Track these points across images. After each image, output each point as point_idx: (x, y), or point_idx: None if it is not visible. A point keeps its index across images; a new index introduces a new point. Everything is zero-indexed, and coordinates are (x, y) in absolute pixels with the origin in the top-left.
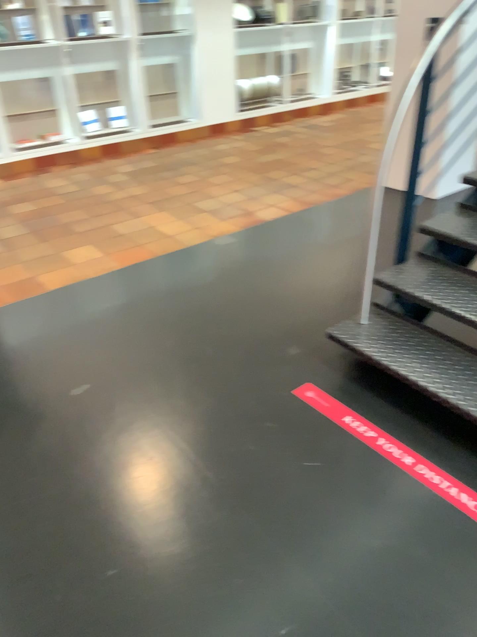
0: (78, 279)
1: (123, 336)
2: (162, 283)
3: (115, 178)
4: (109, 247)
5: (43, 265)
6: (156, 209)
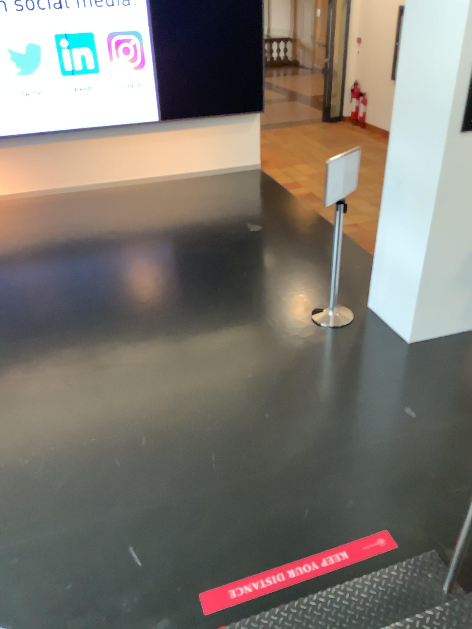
0: None
1: None
2: None
3: None
4: None
5: None
6: None
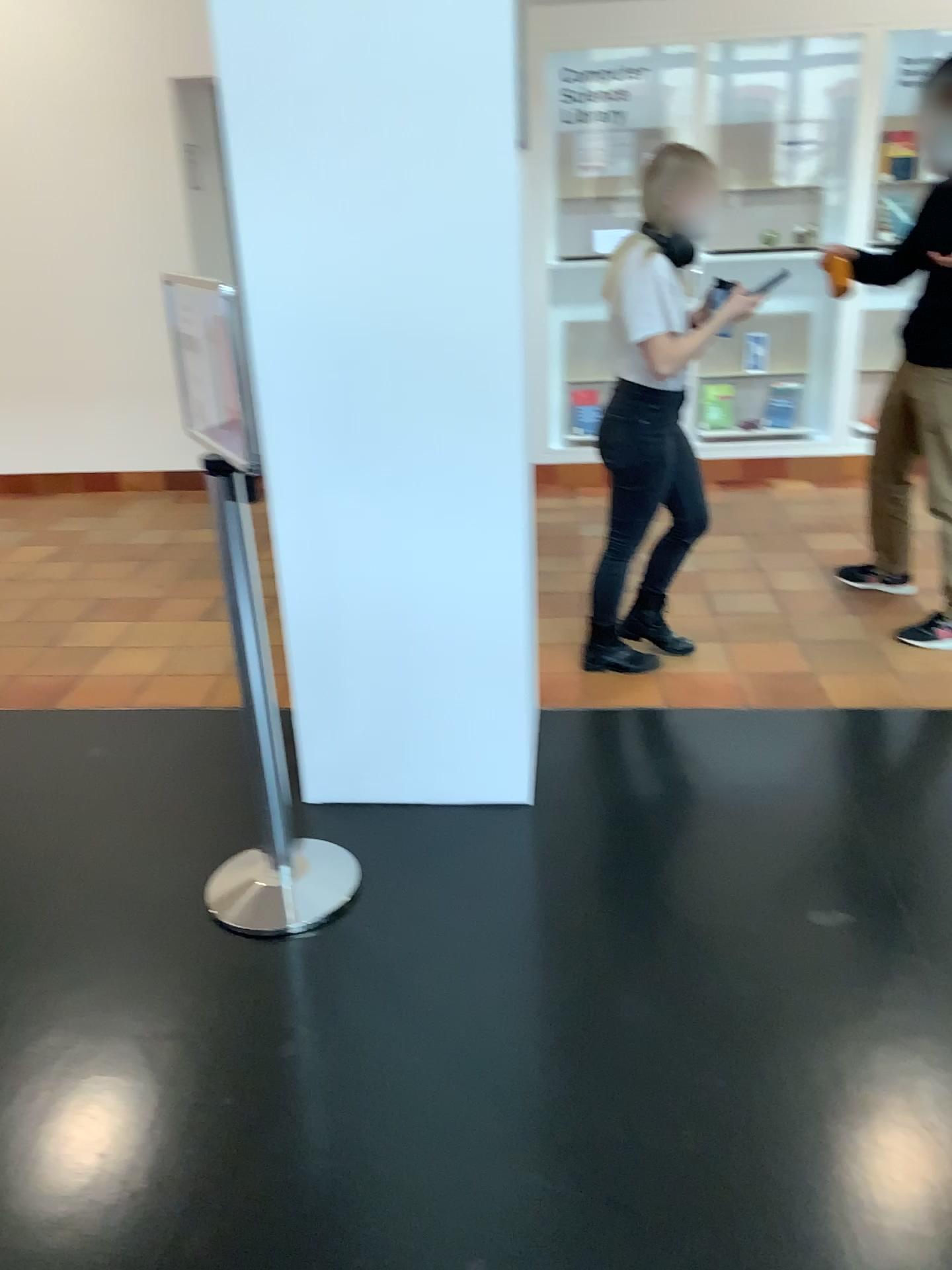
0: (890, 702)
1: (944, 848)
2: None
3: None
4: None
5: (831, 656)
6: None
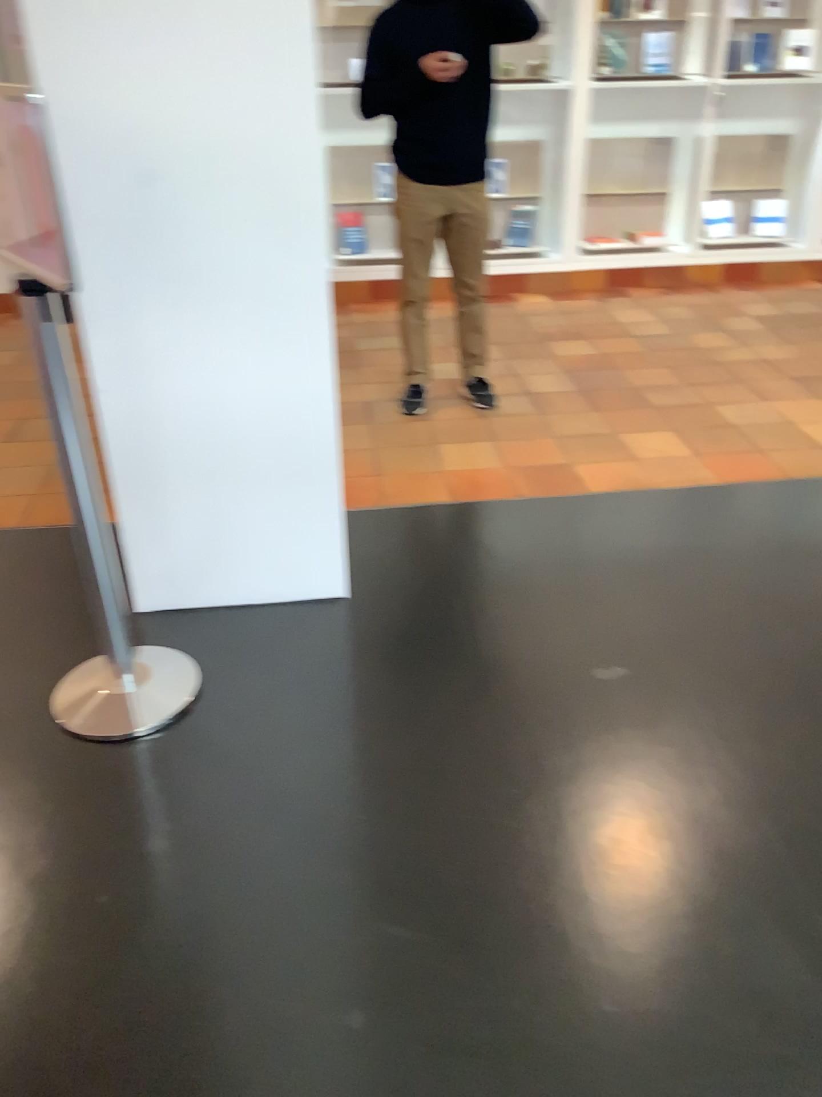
0: (639, 485)
1: (698, 607)
2: (788, 532)
3: (737, 325)
4: (704, 444)
5: (586, 448)
6: (803, 395)
